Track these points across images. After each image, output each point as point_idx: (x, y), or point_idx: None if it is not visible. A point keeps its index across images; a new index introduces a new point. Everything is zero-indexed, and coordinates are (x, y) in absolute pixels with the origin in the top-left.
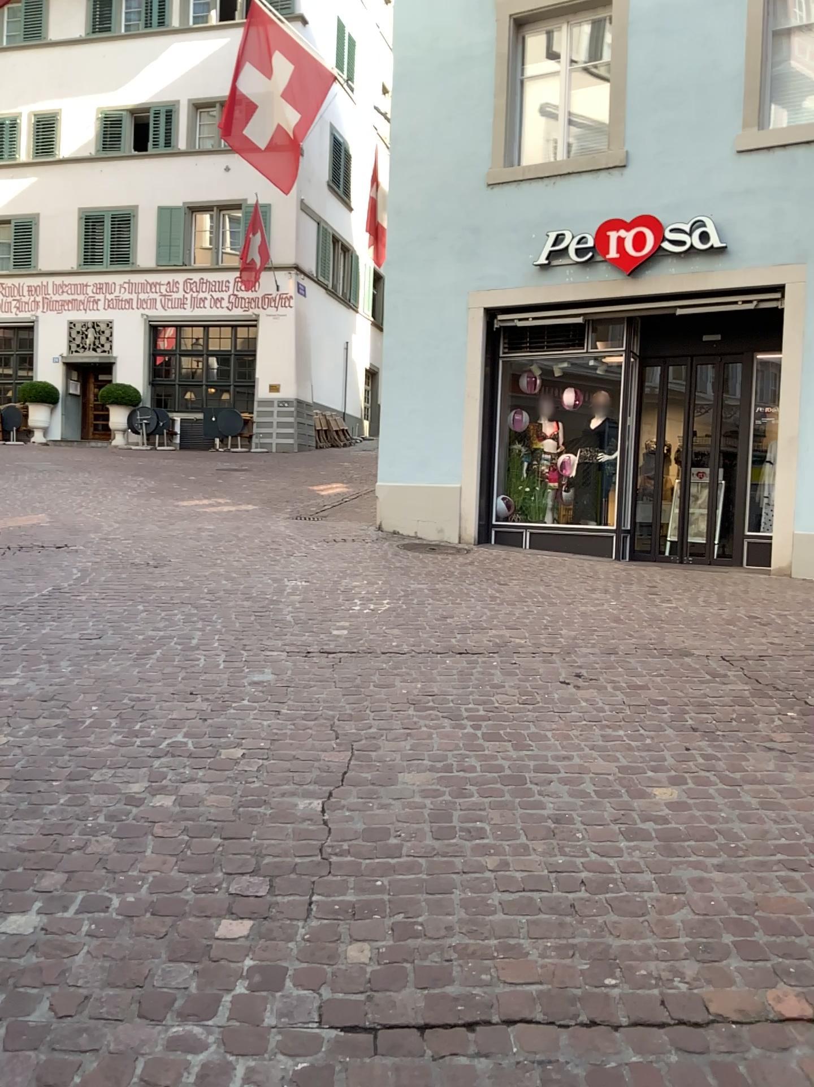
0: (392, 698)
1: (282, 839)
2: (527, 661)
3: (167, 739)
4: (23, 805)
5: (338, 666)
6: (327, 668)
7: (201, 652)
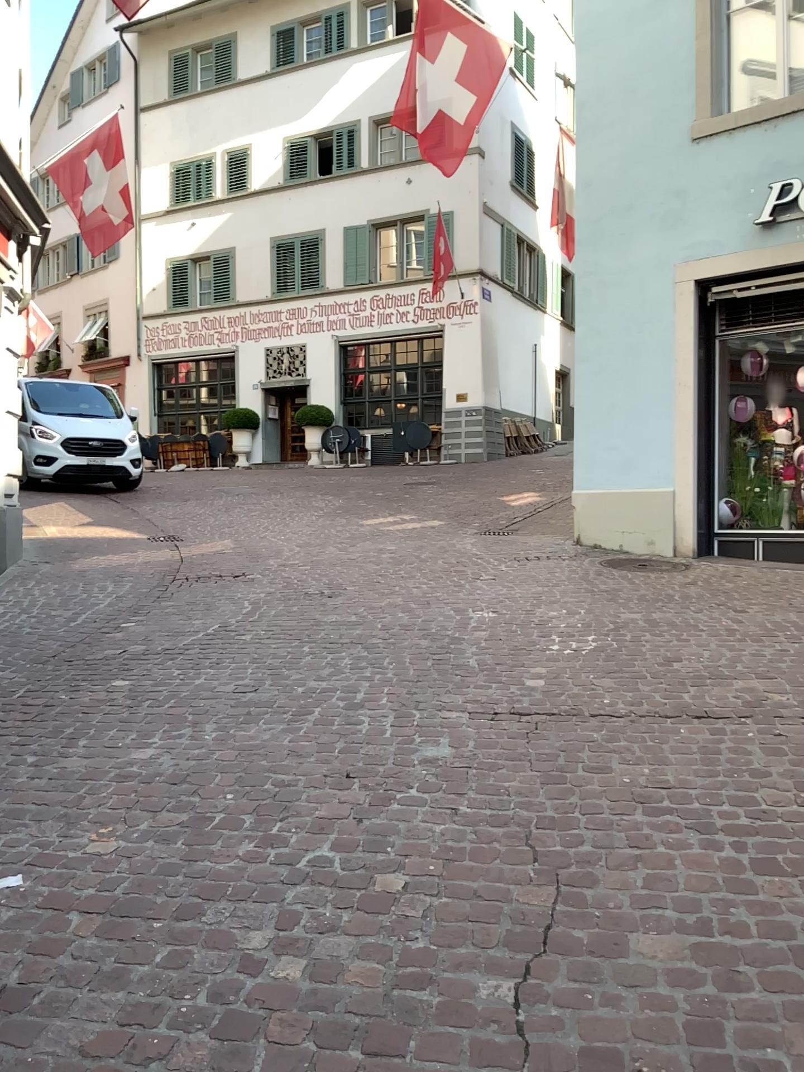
0: (610, 790)
1: (453, 1063)
2: (794, 728)
3: (307, 855)
4: (107, 965)
5: (534, 736)
6: (521, 738)
7: (366, 714)
